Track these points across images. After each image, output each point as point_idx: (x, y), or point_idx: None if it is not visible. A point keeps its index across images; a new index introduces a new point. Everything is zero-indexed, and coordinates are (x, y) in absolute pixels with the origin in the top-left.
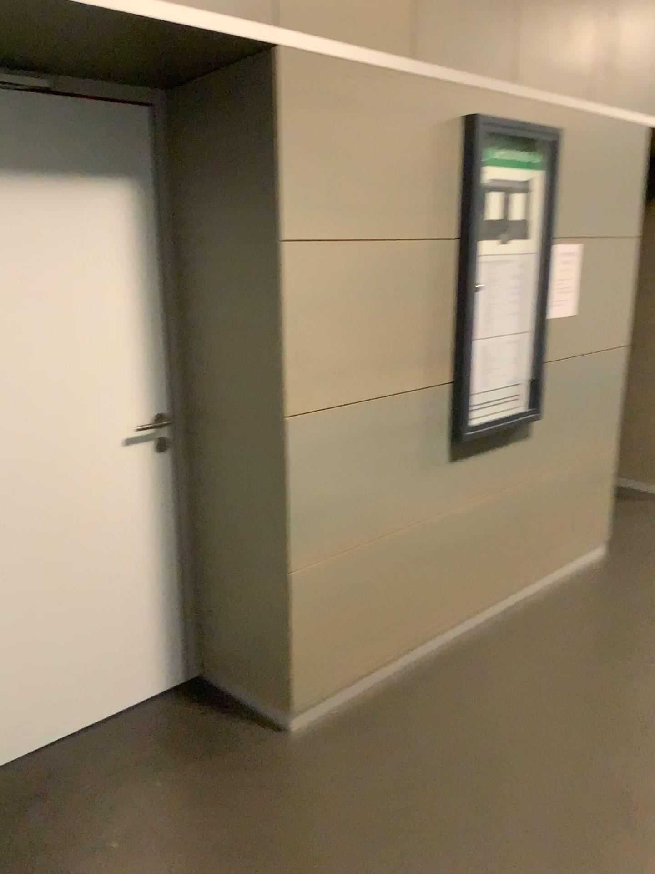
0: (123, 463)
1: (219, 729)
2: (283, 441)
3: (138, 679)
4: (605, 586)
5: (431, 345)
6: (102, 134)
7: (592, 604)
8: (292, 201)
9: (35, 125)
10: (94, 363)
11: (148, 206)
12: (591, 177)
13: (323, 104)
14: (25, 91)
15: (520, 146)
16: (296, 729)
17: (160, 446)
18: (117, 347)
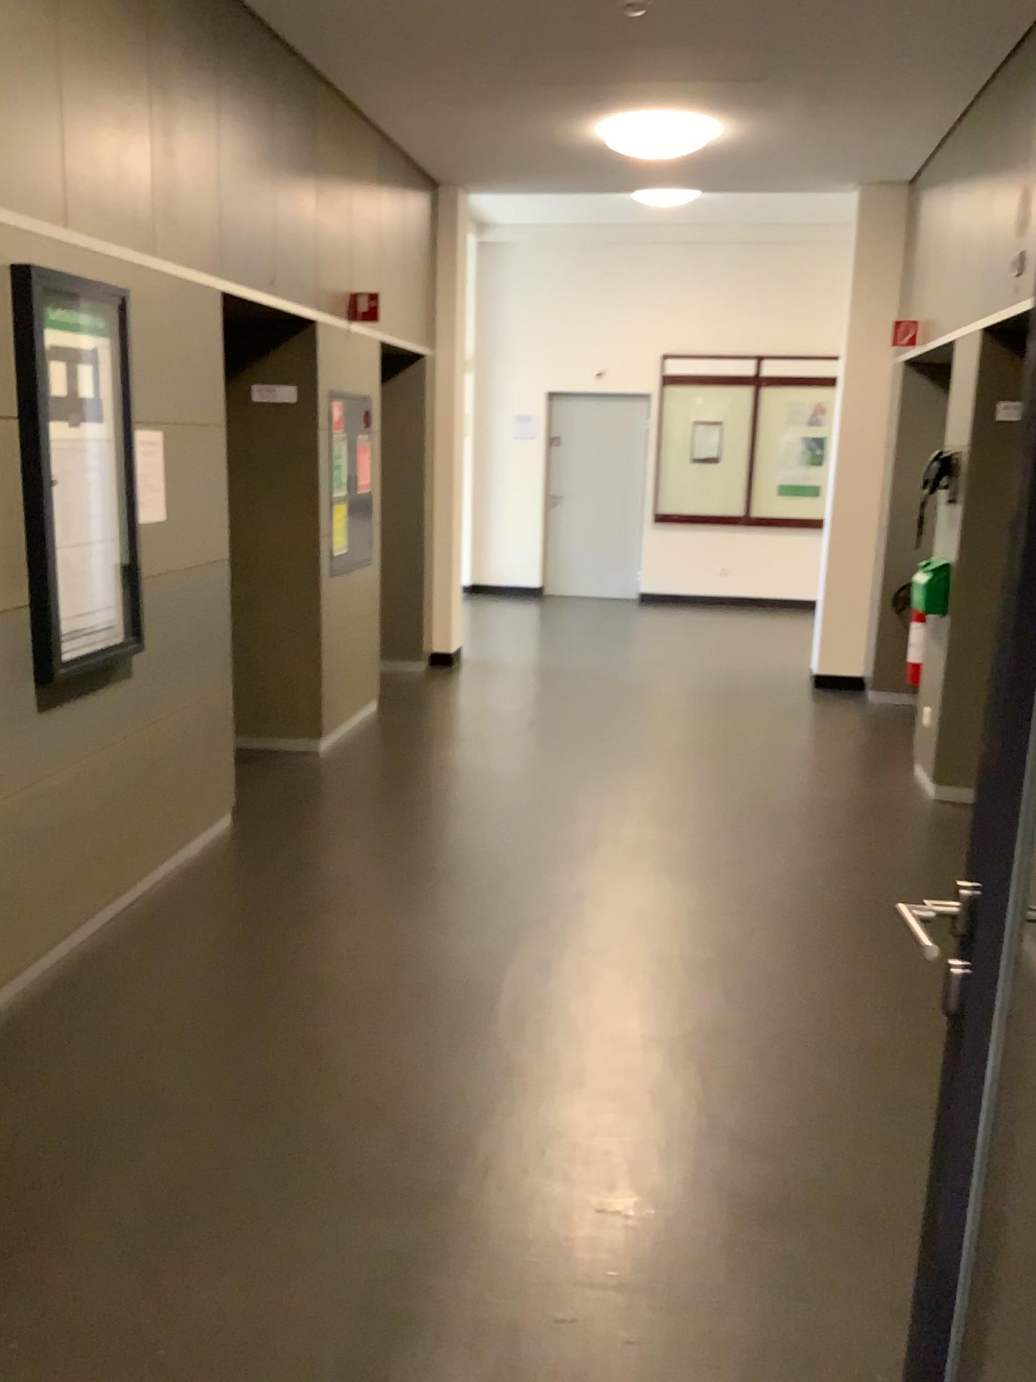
0: None
1: None
2: None
3: None
4: (240, 859)
5: (3, 555)
6: None
7: (230, 879)
8: None
9: None
10: None
11: None
12: (168, 350)
13: None
14: None
15: (85, 307)
16: None
17: None
18: None
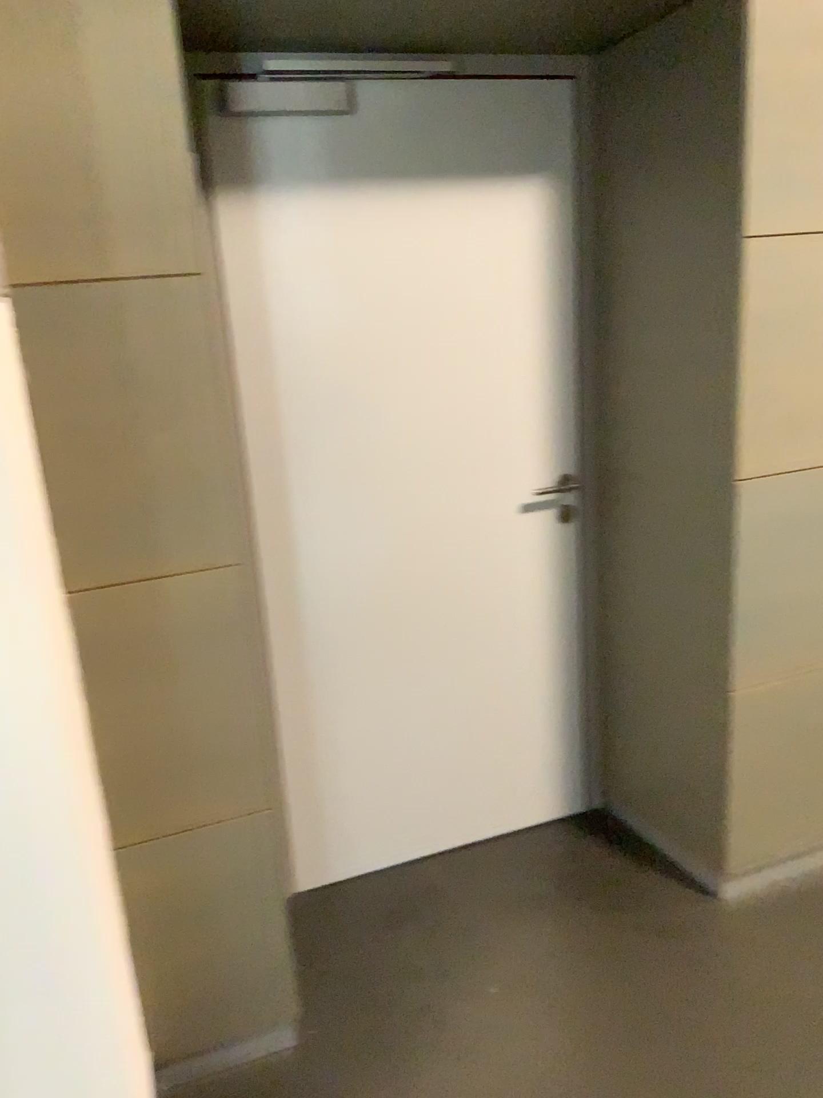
0: (521, 534)
1: (628, 880)
2: (731, 515)
3: (529, 801)
4: None
5: None
6: (510, 121)
7: None
8: (761, 182)
9: (432, 119)
10: (491, 411)
11: (564, 208)
12: None
13: (815, 37)
14: (422, 79)
15: None
16: (731, 900)
17: (567, 516)
18: (520, 391)
